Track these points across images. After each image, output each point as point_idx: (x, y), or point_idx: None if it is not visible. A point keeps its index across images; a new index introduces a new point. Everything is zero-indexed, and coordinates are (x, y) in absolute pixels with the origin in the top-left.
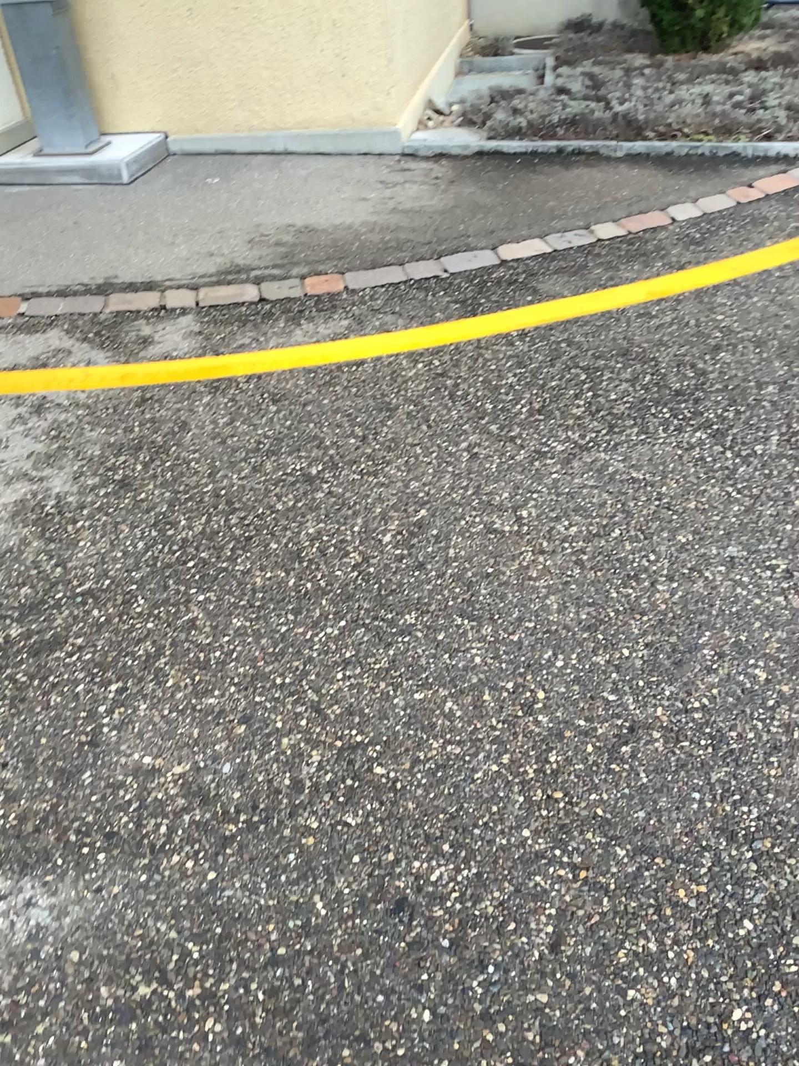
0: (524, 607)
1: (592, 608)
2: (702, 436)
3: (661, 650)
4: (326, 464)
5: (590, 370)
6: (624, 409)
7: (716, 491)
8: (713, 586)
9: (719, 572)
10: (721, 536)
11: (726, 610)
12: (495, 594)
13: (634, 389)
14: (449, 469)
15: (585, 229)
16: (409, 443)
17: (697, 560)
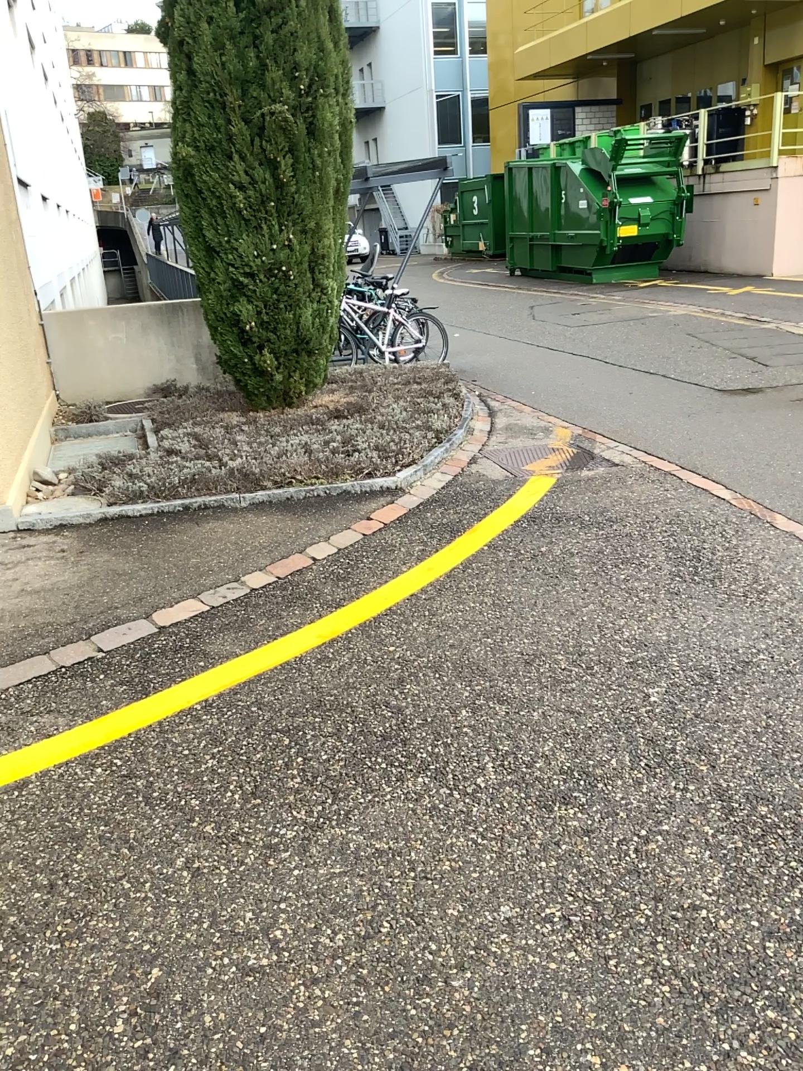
0: (314, 1067)
1: (391, 1039)
2: (424, 780)
3: (484, 1067)
4: (6, 941)
5: (288, 731)
6: (338, 767)
7: (460, 839)
8: (502, 958)
9: (501, 939)
10: (487, 893)
11: (527, 985)
12: (274, 1062)
13: (339, 743)
14: (169, 899)
15: (233, 579)
16: (110, 878)
17: (475, 931)
